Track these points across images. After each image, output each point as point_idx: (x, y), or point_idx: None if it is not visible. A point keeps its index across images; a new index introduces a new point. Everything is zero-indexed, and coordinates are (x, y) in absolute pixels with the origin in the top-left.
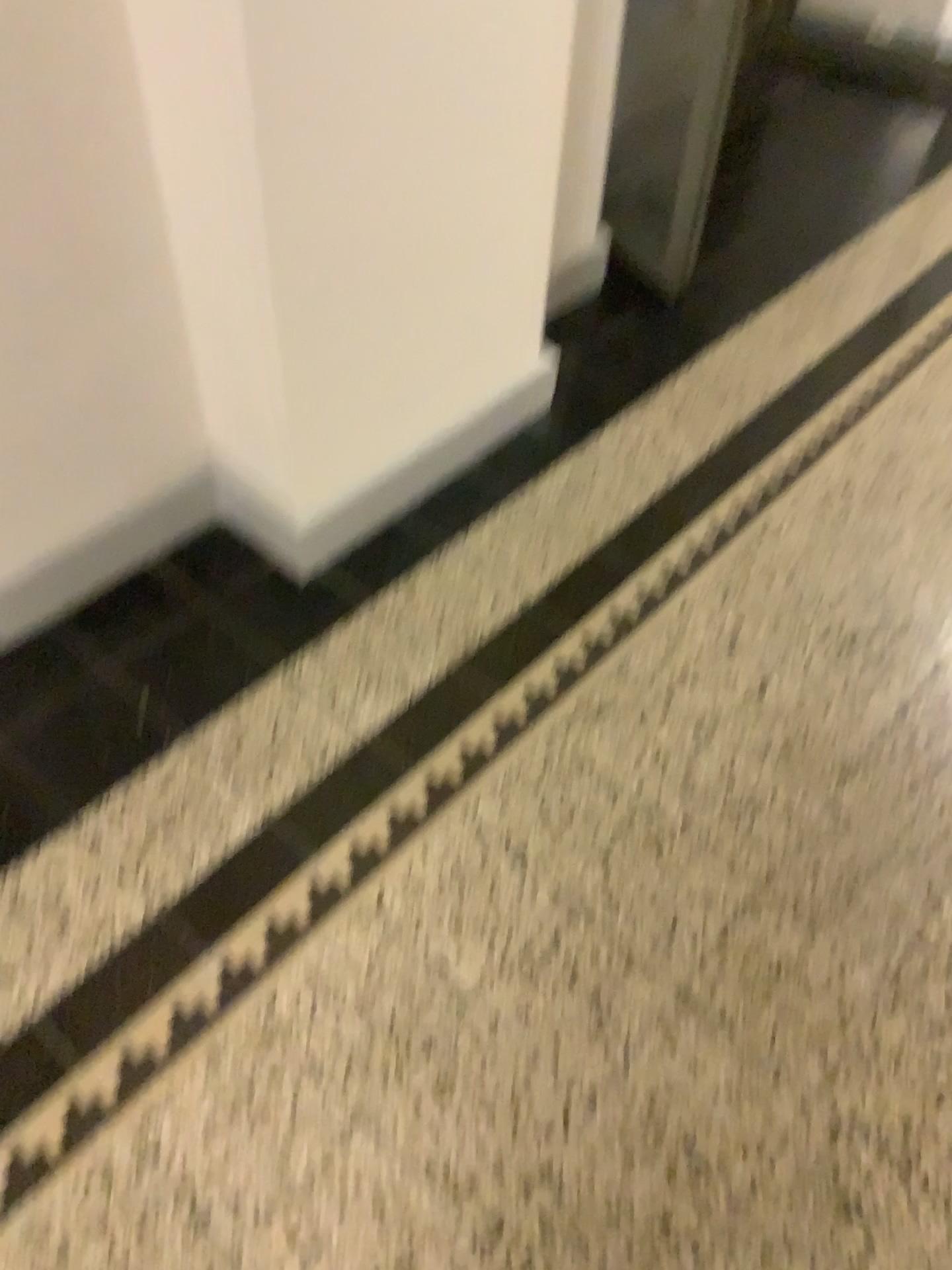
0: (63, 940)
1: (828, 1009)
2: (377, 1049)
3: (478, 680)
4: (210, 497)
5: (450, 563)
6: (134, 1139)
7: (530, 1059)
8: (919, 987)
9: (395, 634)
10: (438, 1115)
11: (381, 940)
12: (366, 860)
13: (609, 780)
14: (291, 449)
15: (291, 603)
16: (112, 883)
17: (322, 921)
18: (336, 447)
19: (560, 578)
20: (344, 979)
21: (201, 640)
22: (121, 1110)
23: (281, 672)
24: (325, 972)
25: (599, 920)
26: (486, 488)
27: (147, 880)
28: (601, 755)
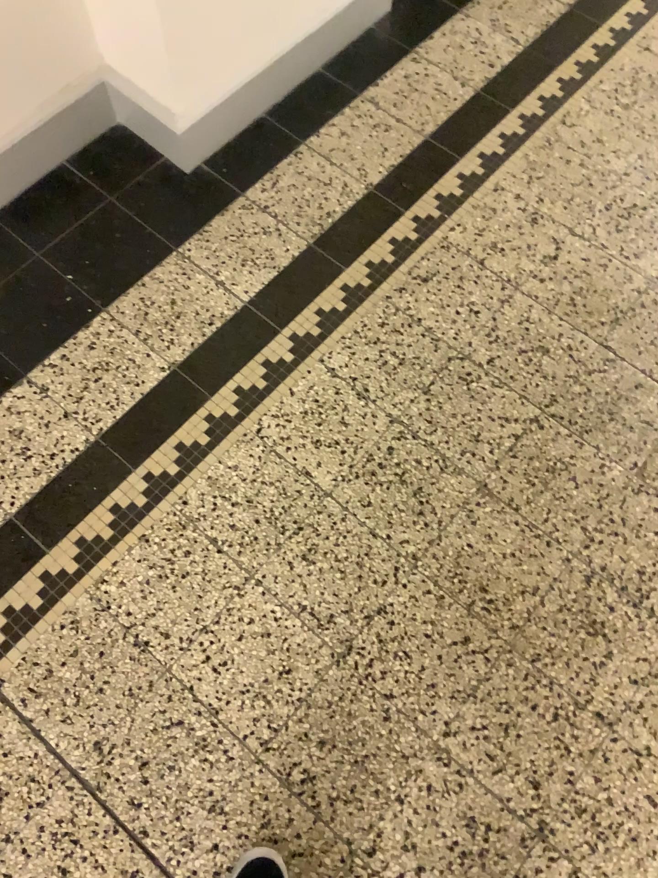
0: (27, 457)
1: (587, 494)
2: (259, 528)
3: (330, 253)
4: (107, 103)
5: (306, 155)
6: (93, 589)
7: (369, 533)
8: (656, 478)
9: (264, 216)
10: (305, 570)
11: (260, 451)
12: (247, 394)
13: (431, 329)
14: (166, 56)
15: (178, 193)
16: (59, 415)
17: (217, 439)
18: (205, 54)
19: (394, 166)
20: (234, 480)
21: (110, 226)
22: (81, 572)
23: (177, 249)
24: (220, 475)
25: (421, 434)
26: (333, 89)
27: (86, 412)
28: (425, 309)
